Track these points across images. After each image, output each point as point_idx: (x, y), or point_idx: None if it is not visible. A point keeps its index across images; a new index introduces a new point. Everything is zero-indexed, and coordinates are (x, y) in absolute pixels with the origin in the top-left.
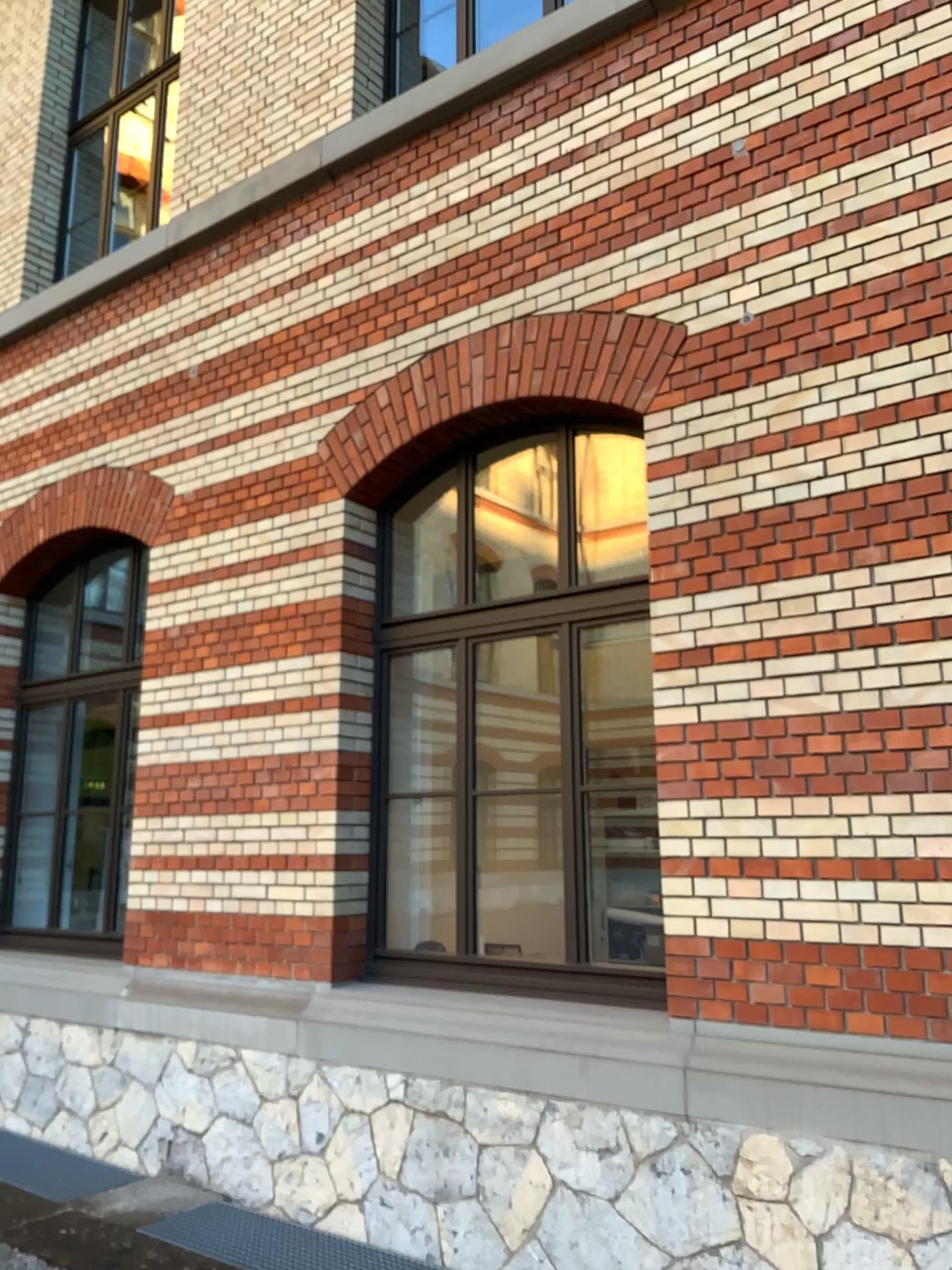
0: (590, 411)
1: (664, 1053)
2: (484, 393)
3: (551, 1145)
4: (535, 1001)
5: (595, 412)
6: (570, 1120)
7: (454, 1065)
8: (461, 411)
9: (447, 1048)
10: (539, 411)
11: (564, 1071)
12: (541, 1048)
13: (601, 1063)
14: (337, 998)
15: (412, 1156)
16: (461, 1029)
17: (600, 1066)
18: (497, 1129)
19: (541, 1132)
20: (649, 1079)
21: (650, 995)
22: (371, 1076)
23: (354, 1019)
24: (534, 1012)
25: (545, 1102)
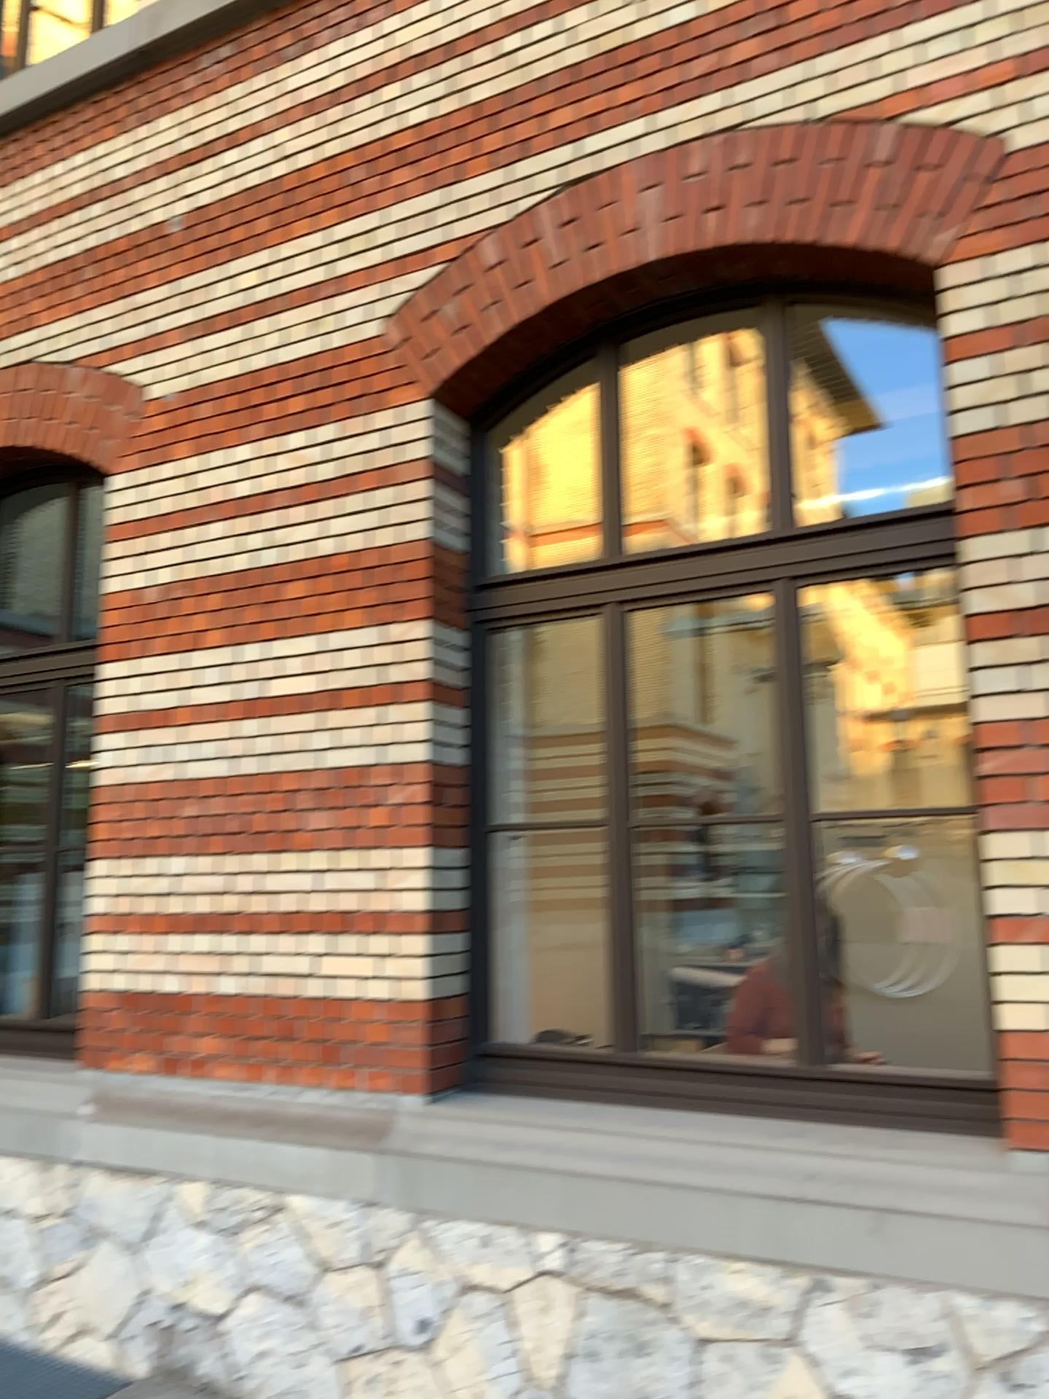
0: (829, 271)
1: (1013, 1206)
2: (654, 247)
3: (823, 1344)
4: (758, 1123)
5: (839, 271)
6: (855, 1306)
7: (647, 1223)
8: (615, 274)
9: (634, 1196)
10: (745, 271)
11: (839, 1231)
12: (796, 1197)
13: (904, 1221)
14: (439, 1122)
15: (578, 1356)
16: (654, 1168)
17: (902, 1225)
18: (726, 1318)
19: (805, 1323)
20: (991, 1245)
21: (943, 1111)
22: (506, 1238)
23: (473, 1154)
24: (769, 1141)
25: (811, 1280)
